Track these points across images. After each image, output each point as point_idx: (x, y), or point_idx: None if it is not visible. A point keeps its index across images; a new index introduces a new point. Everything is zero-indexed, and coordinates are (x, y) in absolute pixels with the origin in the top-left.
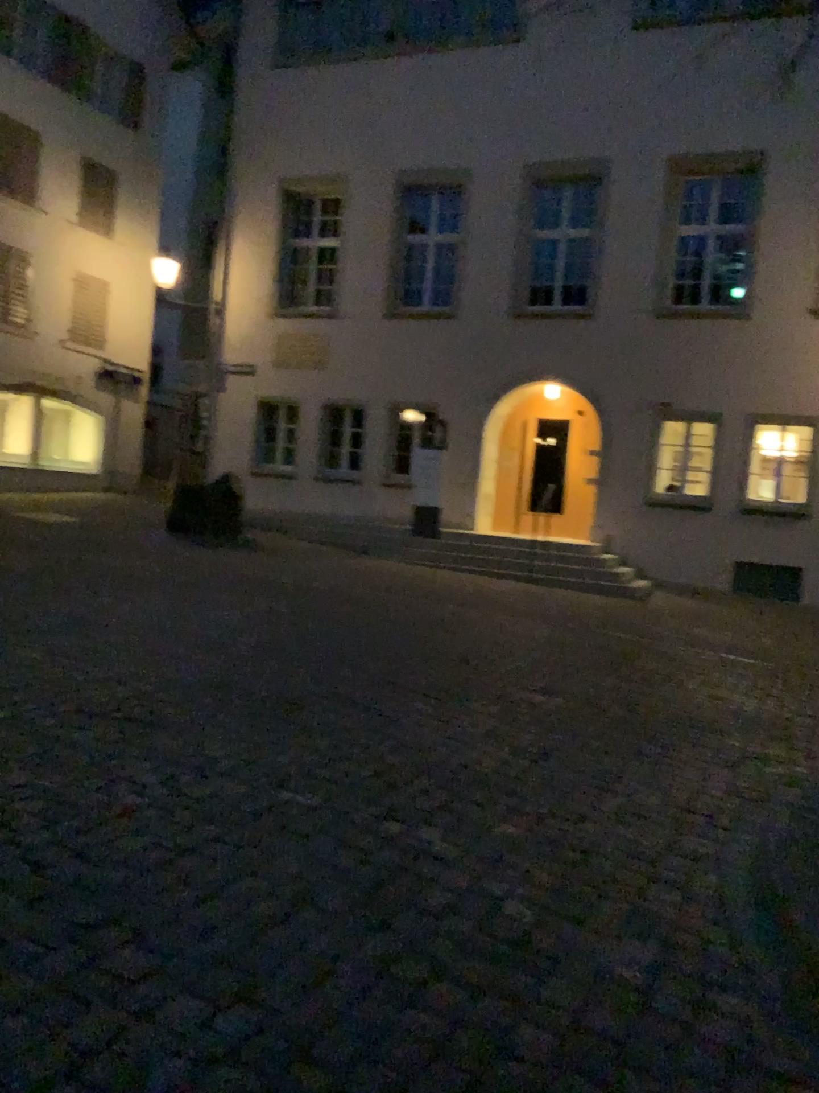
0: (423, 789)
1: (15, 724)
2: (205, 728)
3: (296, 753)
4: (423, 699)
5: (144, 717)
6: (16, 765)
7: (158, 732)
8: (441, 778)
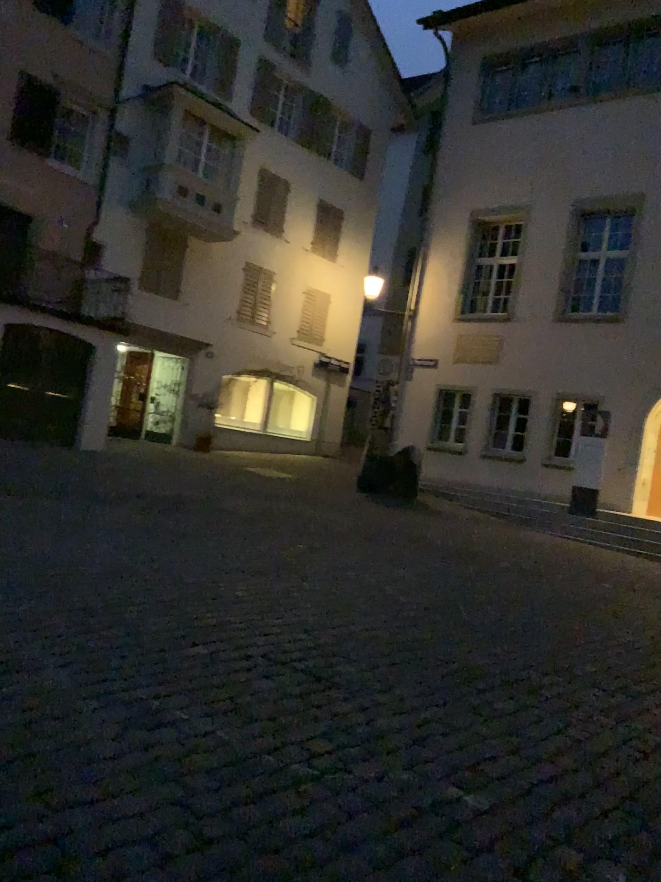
0: (600, 809)
1: (209, 668)
2: (375, 696)
3: (462, 739)
4: (591, 690)
5: (321, 676)
6: (201, 715)
7: (332, 695)
8: (619, 797)
